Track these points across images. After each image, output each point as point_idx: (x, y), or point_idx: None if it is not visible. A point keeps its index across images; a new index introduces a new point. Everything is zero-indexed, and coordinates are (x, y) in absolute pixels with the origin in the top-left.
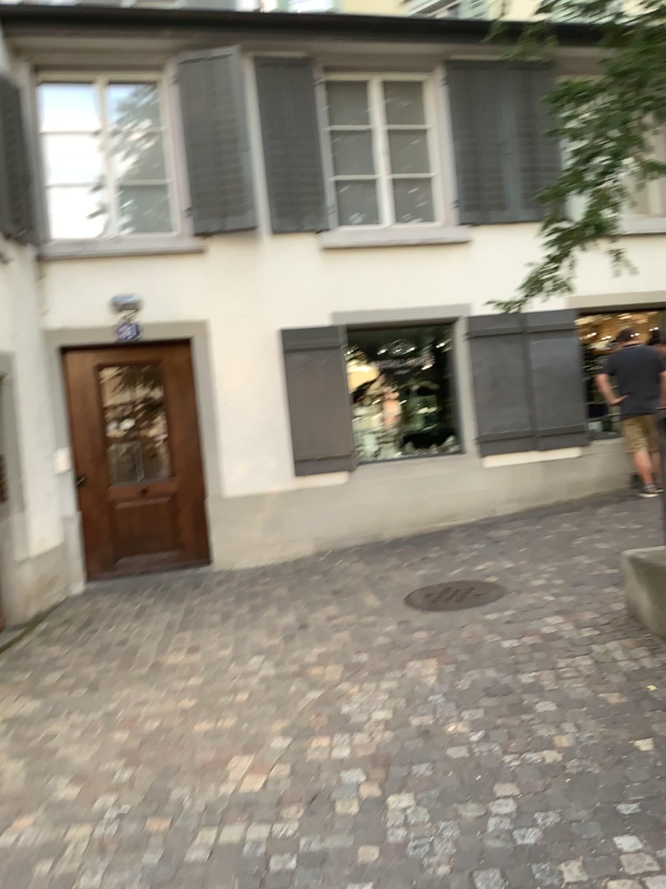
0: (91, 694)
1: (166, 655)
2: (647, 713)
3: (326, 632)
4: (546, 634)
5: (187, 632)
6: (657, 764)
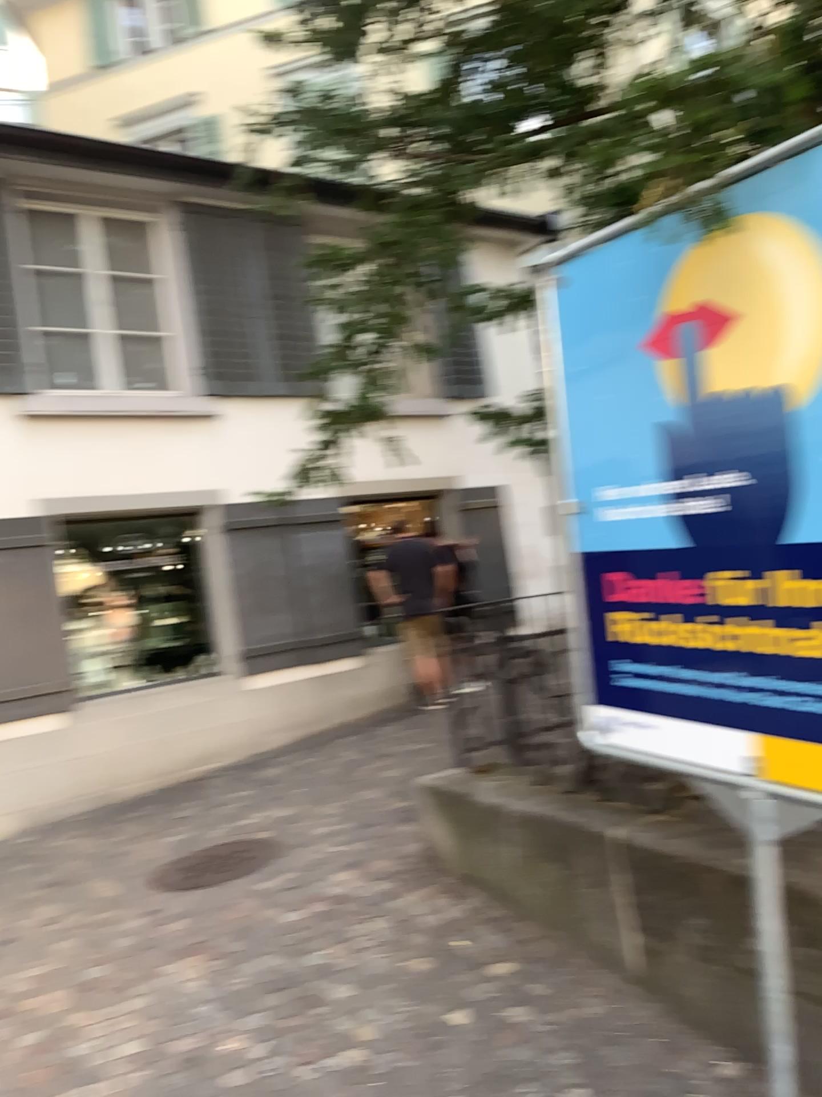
0: None
1: None
2: (459, 976)
3: (40, 944)
4: (336, 896)
5: None
6: (475, 1039)
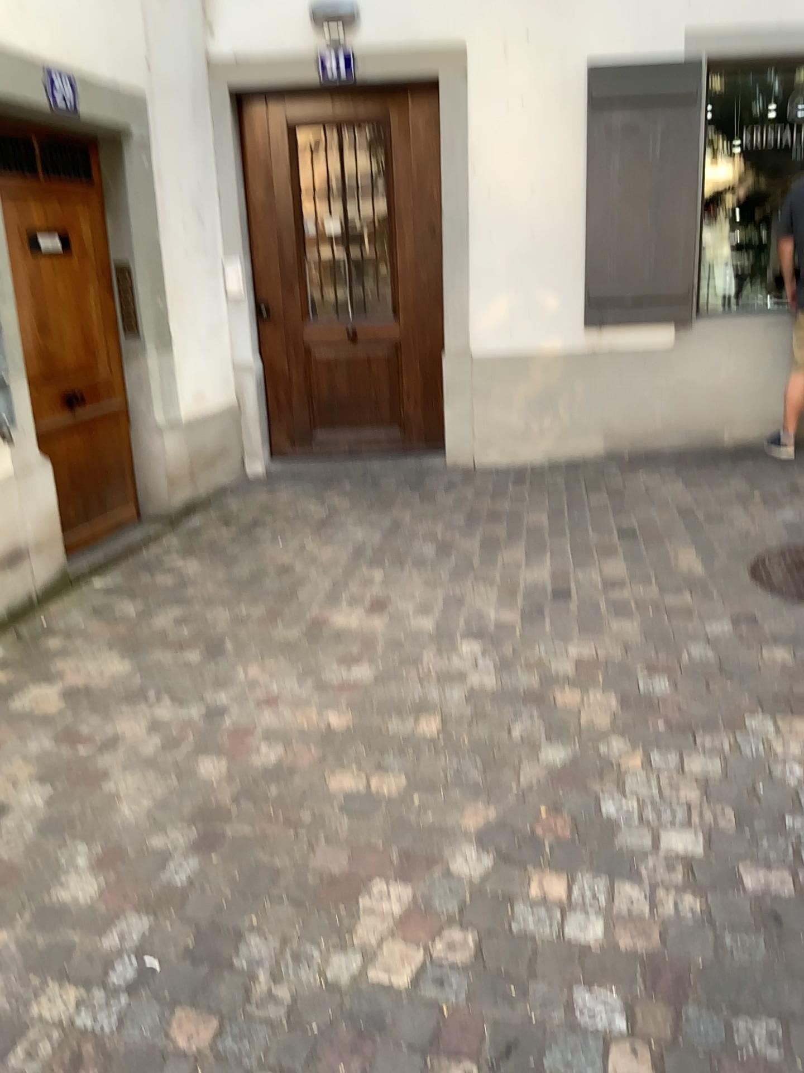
0: (201, 667)
1: (332, 612)
2: None
3: (599, 616)
4: None
5: (377, 572)
6: None
